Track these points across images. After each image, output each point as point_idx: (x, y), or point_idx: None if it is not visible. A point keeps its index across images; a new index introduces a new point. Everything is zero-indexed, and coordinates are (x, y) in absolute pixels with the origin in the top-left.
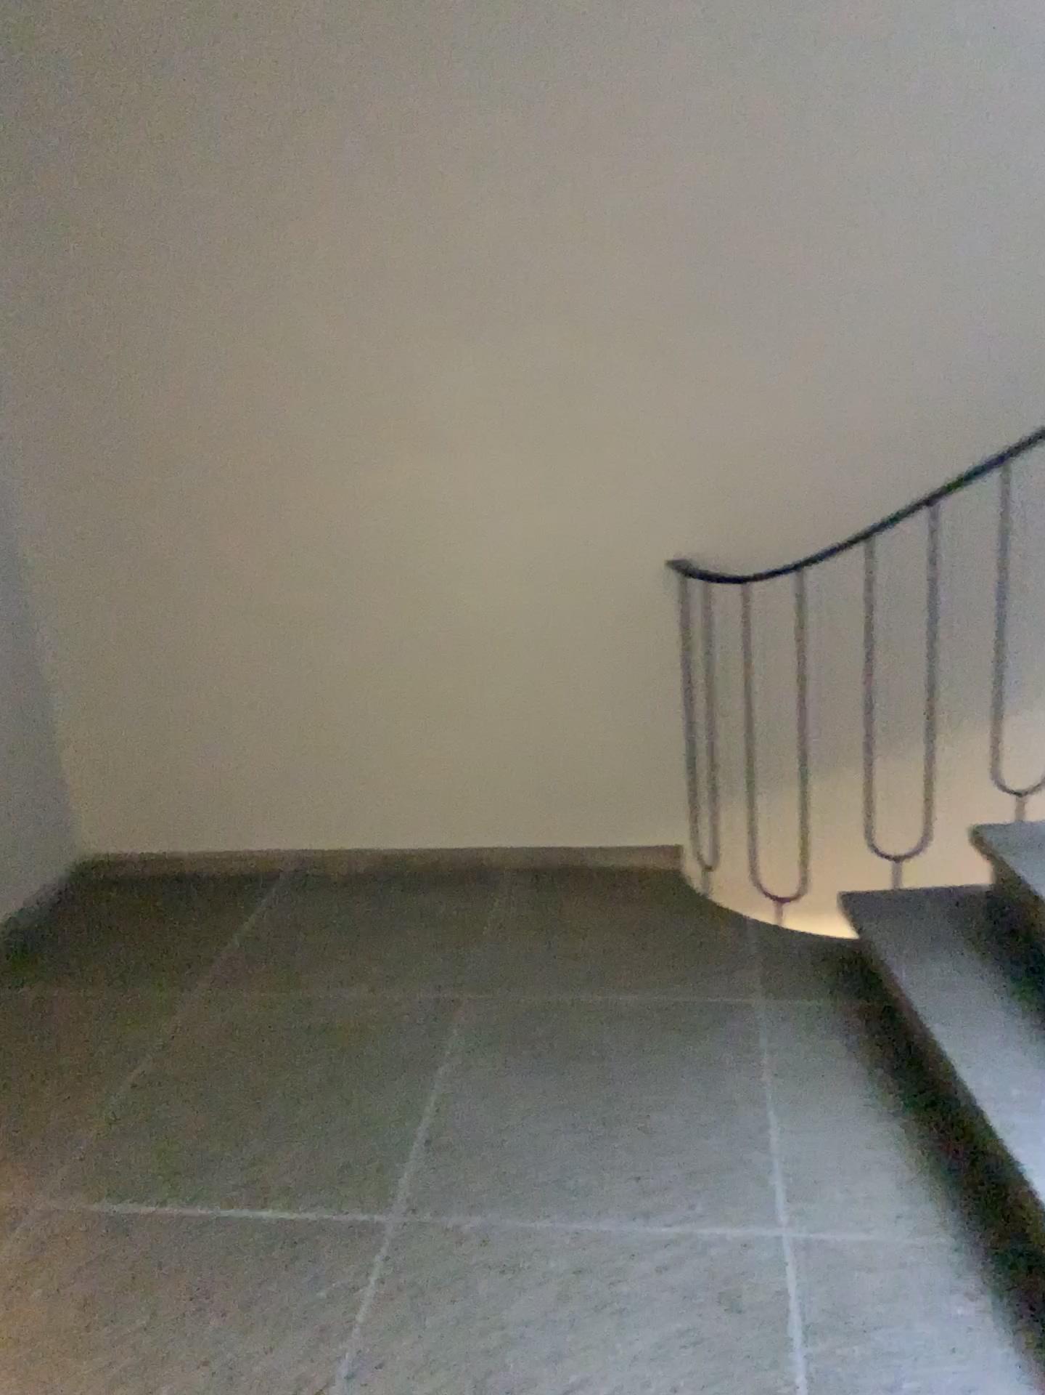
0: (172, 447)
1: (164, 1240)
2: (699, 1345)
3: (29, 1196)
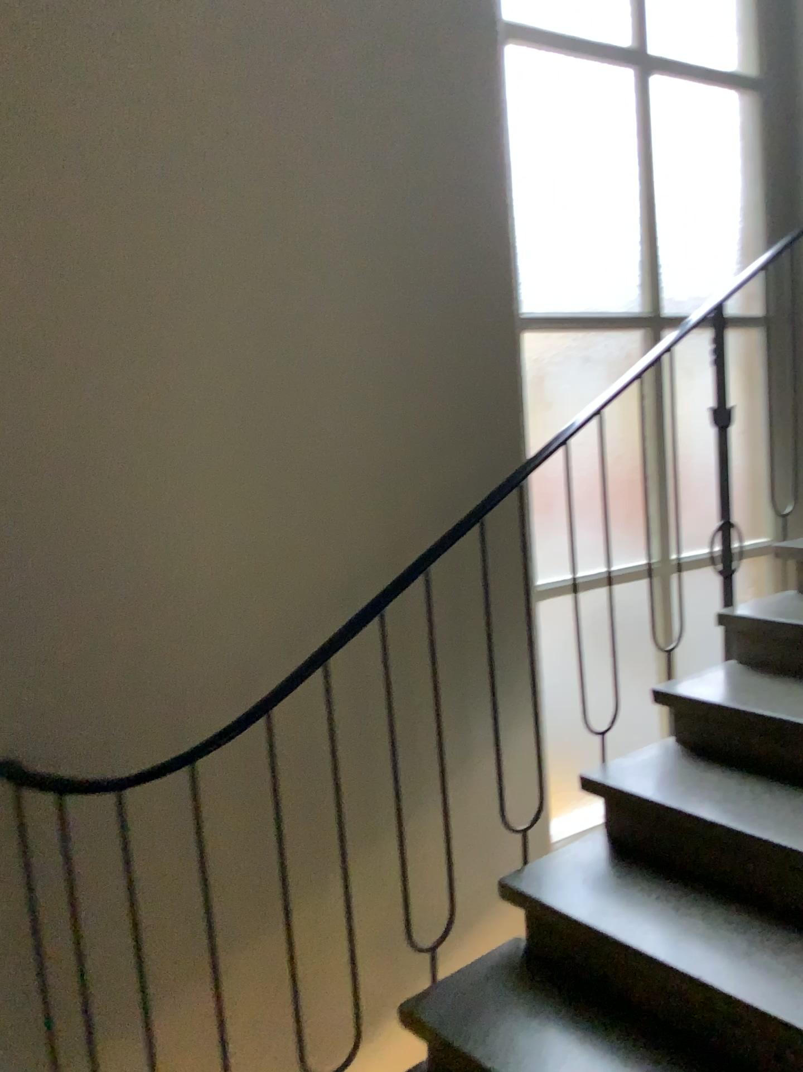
0: None
1: None
2: None
3: None
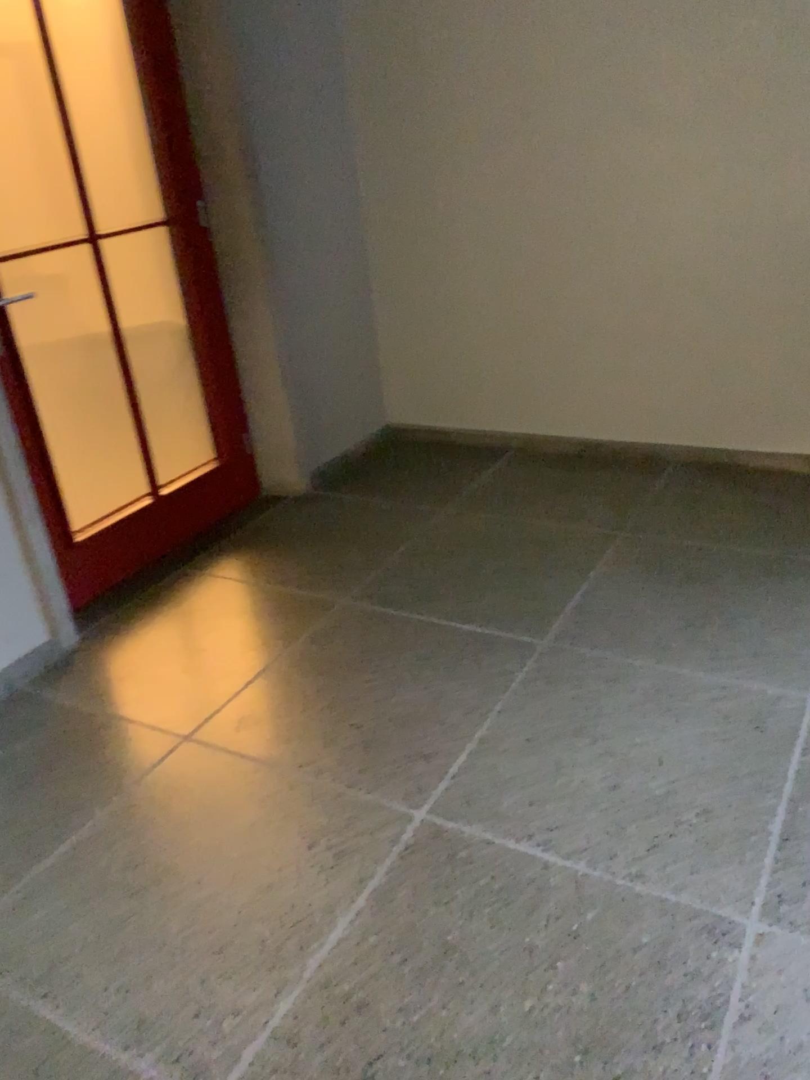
0: (463, 133)
1: (407, 631)
2: (724, 742)
3: (337, 597)
